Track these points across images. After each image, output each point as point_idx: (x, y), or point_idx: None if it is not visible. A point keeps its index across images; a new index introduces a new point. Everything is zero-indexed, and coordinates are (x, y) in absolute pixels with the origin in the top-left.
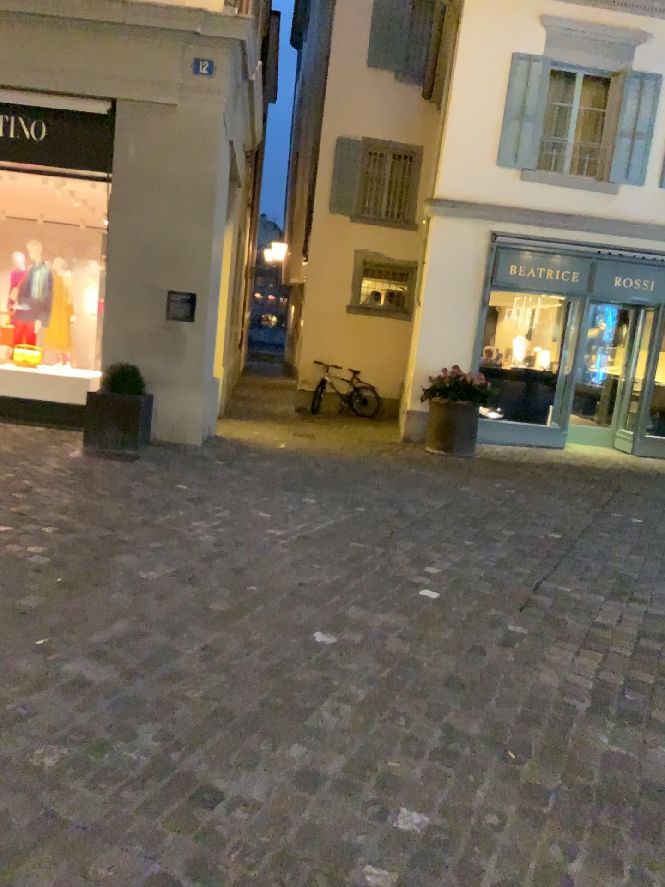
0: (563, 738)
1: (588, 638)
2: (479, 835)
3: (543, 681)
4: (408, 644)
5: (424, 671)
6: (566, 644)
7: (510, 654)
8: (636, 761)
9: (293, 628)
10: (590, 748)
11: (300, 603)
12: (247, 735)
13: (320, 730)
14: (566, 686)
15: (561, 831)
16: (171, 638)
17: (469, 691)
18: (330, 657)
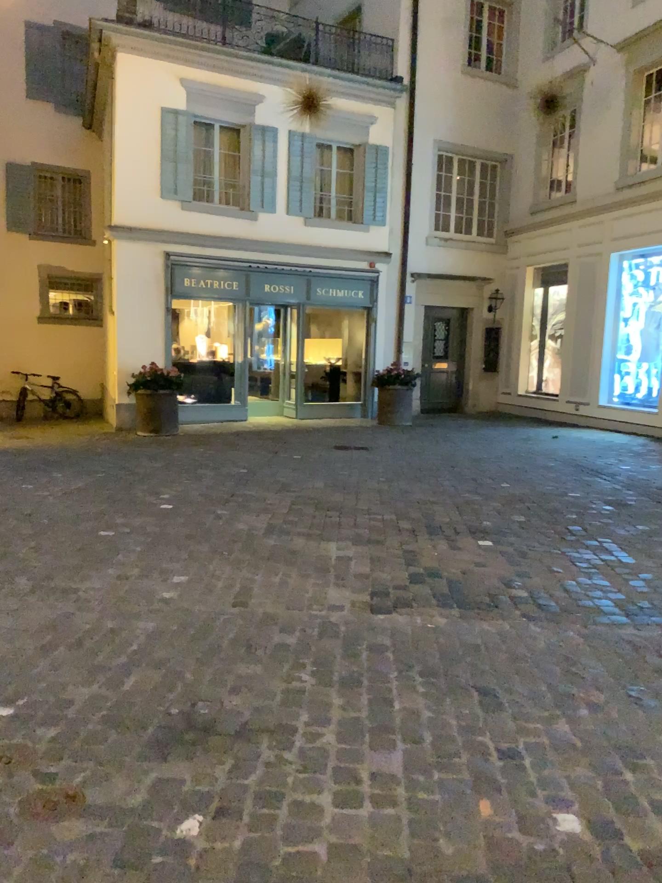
0: (250, 545)
1: (262, 510)
2: (213, 577)
3: (238, 529)
4: (159, 528)
5: (171, 536)
6: (250, 514)
7: (219, 523)
8: (285, 546)
9: (84, 532)
10: (263, 546)
11: (83, 522)
12: (82, 570)
13: (121, 563)
14: (250, 529)
15: (250, 571)
16: (8, 546)
17: (198, 538)
18: (113, 540)
